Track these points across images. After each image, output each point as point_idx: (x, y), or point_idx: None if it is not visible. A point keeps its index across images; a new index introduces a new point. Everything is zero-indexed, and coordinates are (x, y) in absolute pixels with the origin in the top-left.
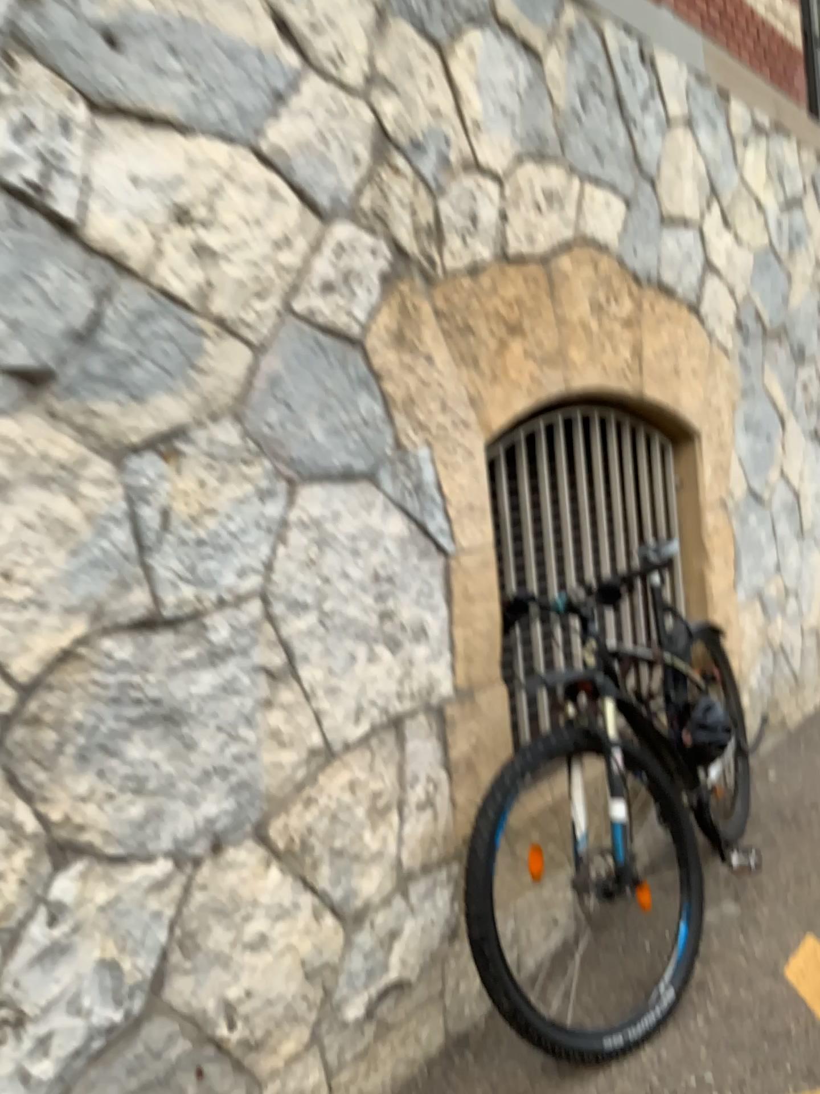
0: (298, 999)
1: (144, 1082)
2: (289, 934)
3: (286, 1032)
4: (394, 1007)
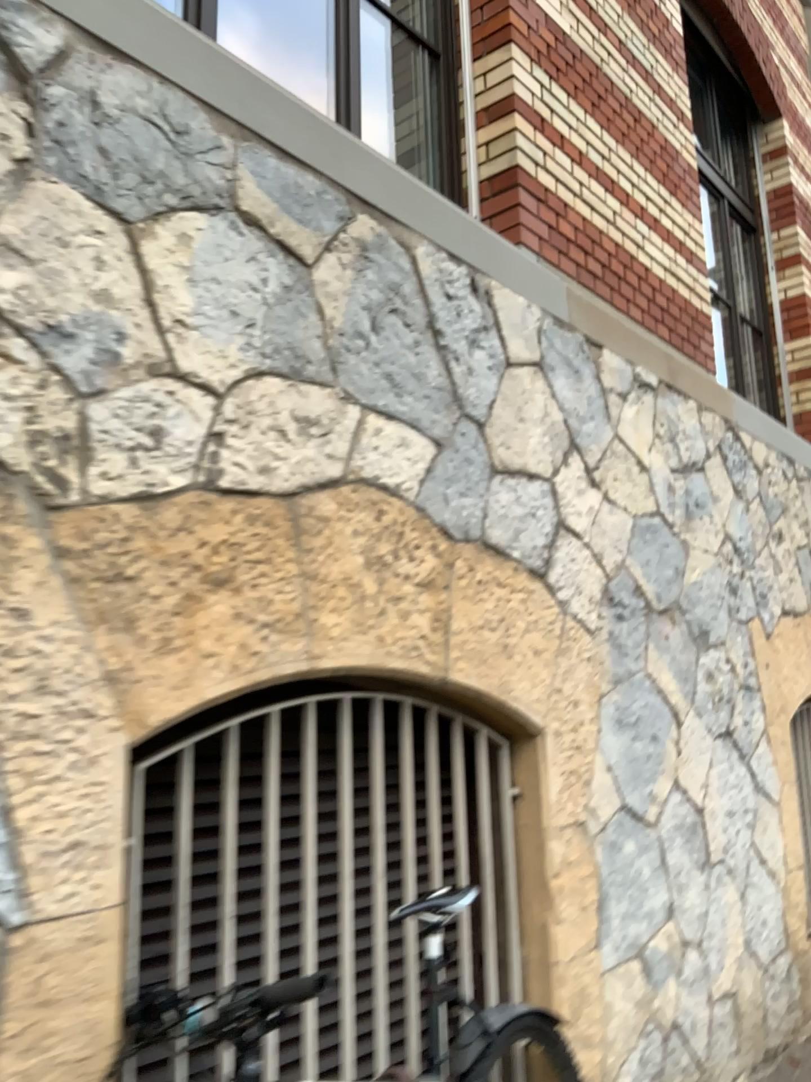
0: None
1: None
2: None
3: None
4: None
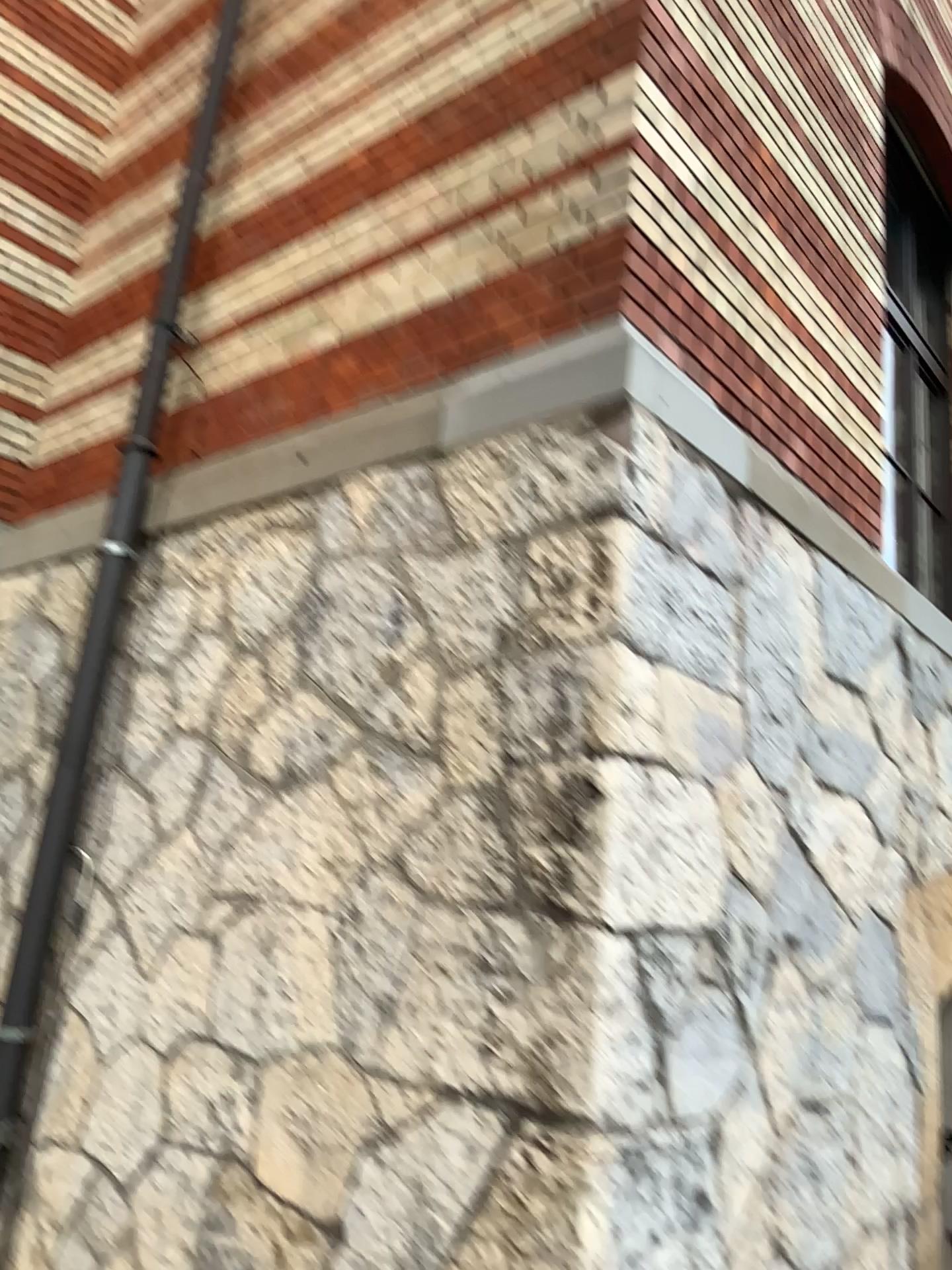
0: None
1: None
2: None
3: None
4: None
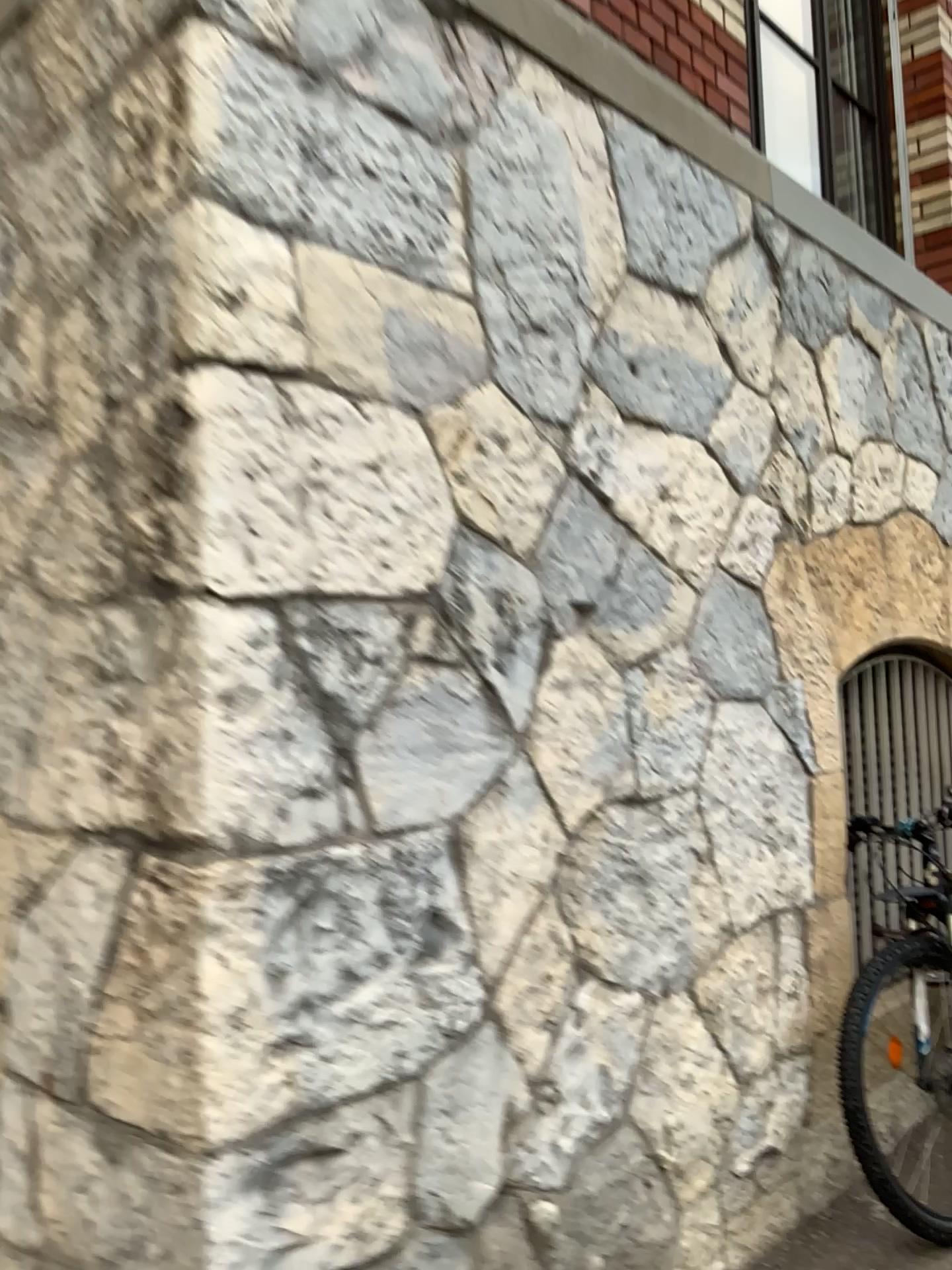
0: (708, 1141)
1: (618, 1177)
2: (704, 1081)
3: (699, 1167)
4: (764, 1173)
